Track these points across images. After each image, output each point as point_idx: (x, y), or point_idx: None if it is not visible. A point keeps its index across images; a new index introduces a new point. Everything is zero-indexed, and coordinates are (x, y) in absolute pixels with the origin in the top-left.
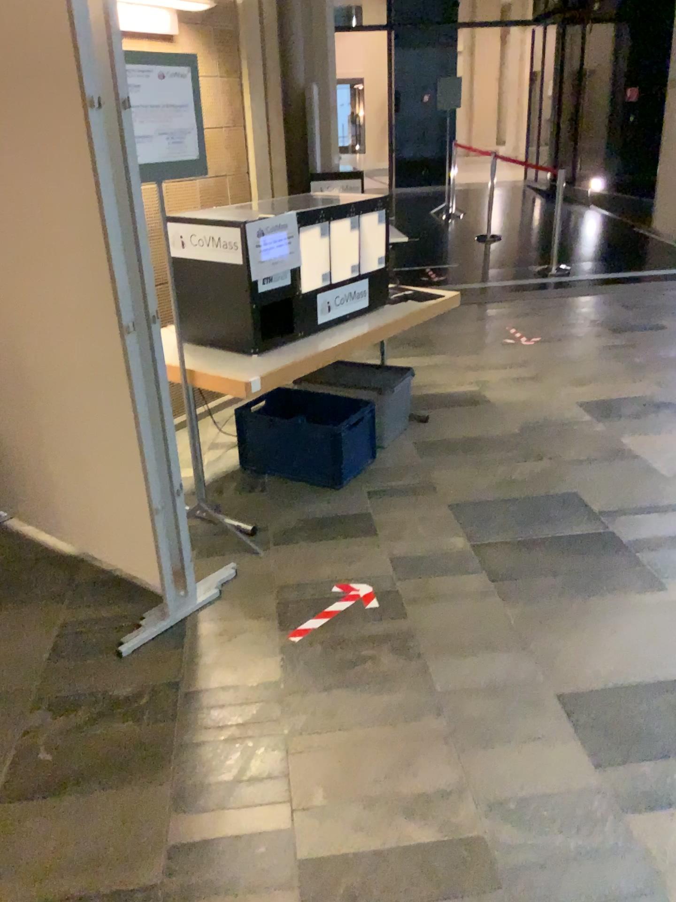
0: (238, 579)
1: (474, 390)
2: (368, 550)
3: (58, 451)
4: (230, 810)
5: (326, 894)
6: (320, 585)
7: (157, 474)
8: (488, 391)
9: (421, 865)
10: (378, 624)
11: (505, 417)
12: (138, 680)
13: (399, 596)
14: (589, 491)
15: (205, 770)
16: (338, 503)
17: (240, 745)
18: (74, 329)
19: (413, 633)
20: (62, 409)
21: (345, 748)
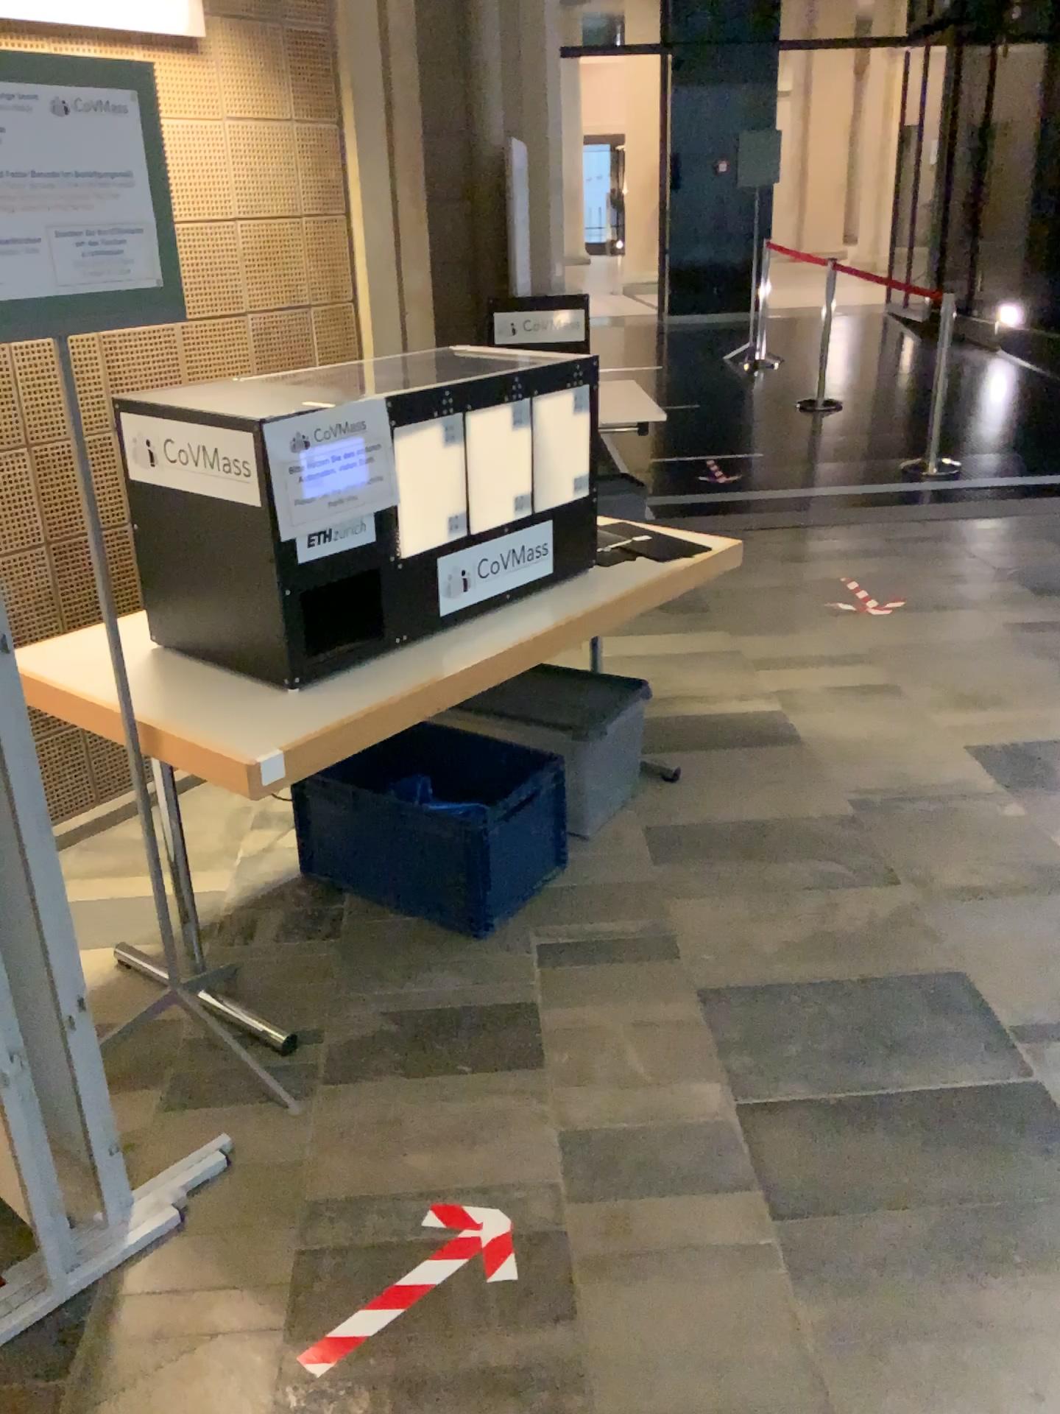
0: (234, 1172)
1: (772, 711)
2: (516, 1104)
3: None
4: None
5: None
6: (400, 1200)
7: (16, 988)
8: (796, 717)
9: None
10: (507, 1330)
11: (827, 775)
12: None
13: (565, 1243)
14: (988, 967)
15: None
16: (476, 972)
17: None
18: None
19: (581, 1364)
20: None
21: None
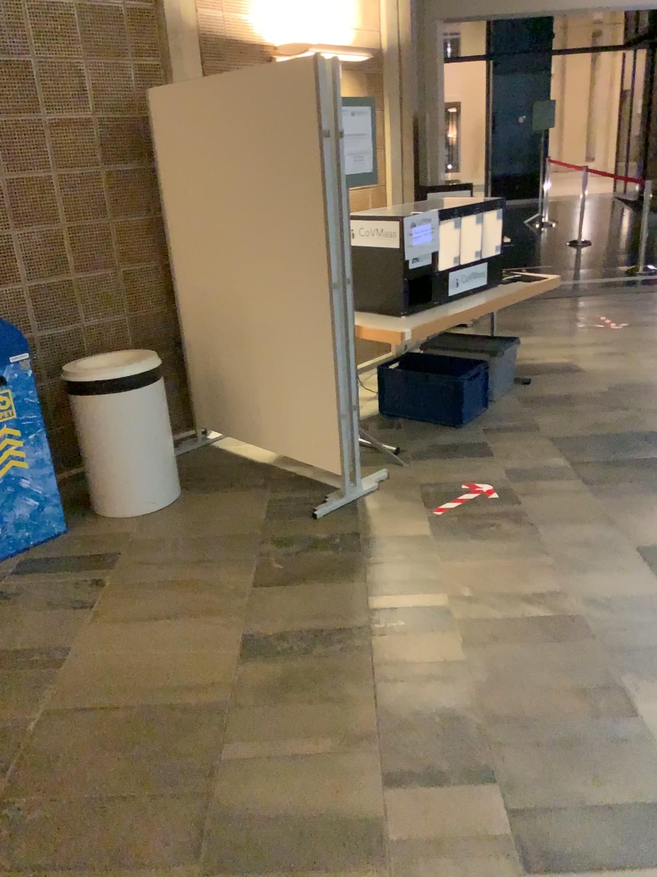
0: (391, 480)
1: (568, 362)
2: (487, 464)
3: (266, 380)
4: (407, 596)
5: (478, 635)
6: (453, 484)
7: (343, 390)
8: (580, 363)
9: (540, 626)
10: (499, 507)
11: (596, 380)
12: (330, 531)
13: (514, 491)
14: None
15: (386, 577)
16: (461, 436)
17: (408, 566)
18: (292, 288)
19: (526, 513)
20: (274, 348)
21: (482, 570)
